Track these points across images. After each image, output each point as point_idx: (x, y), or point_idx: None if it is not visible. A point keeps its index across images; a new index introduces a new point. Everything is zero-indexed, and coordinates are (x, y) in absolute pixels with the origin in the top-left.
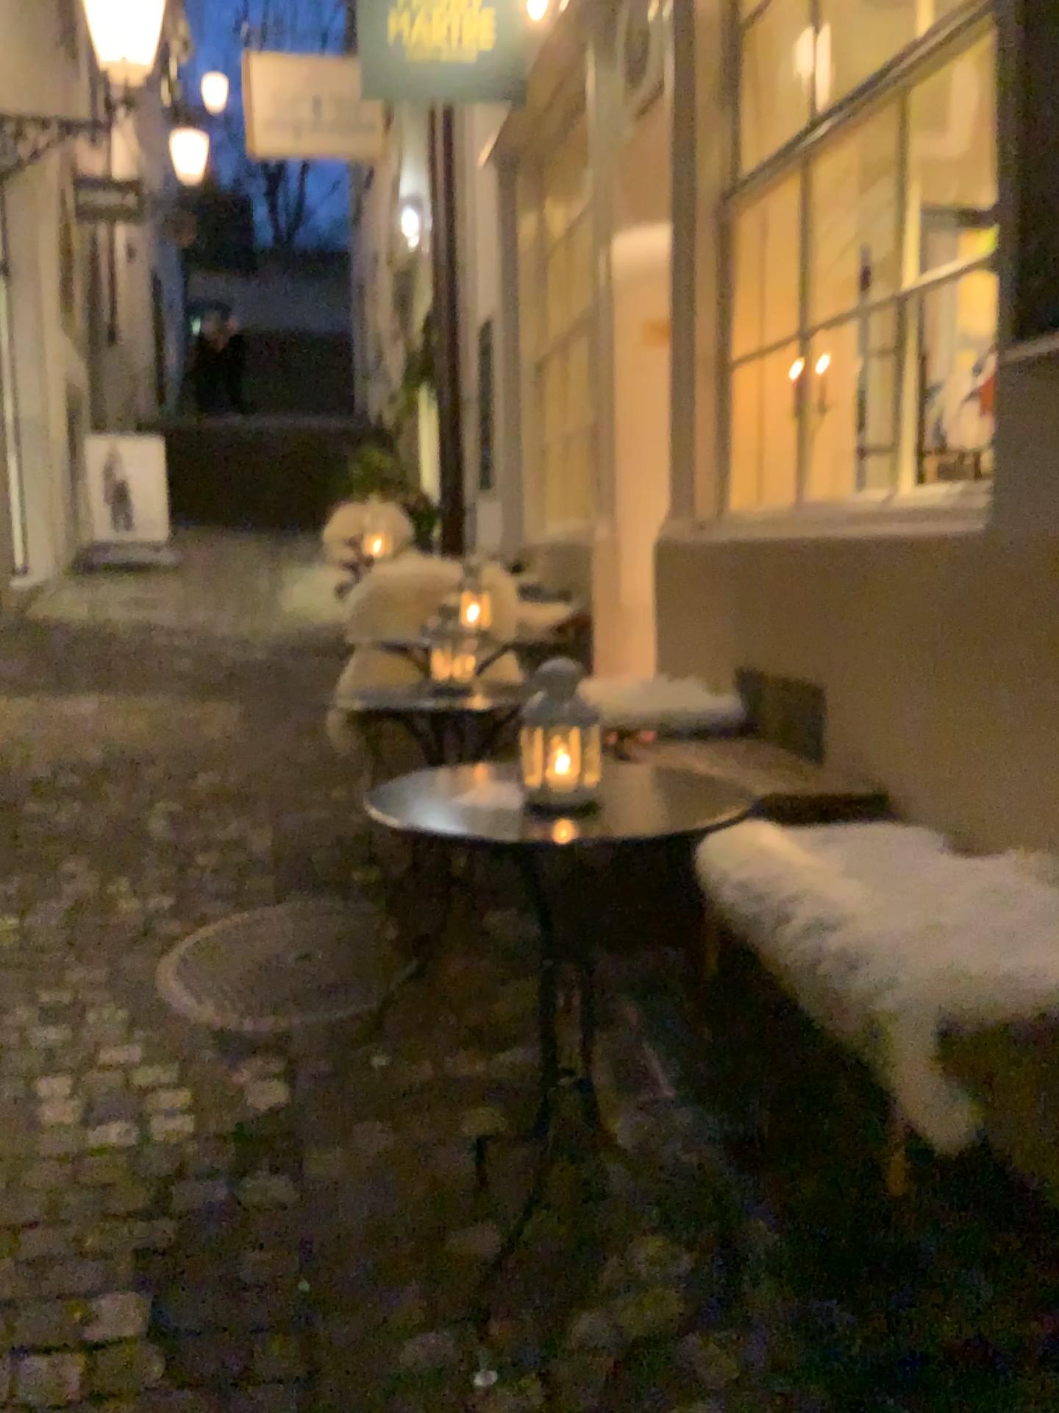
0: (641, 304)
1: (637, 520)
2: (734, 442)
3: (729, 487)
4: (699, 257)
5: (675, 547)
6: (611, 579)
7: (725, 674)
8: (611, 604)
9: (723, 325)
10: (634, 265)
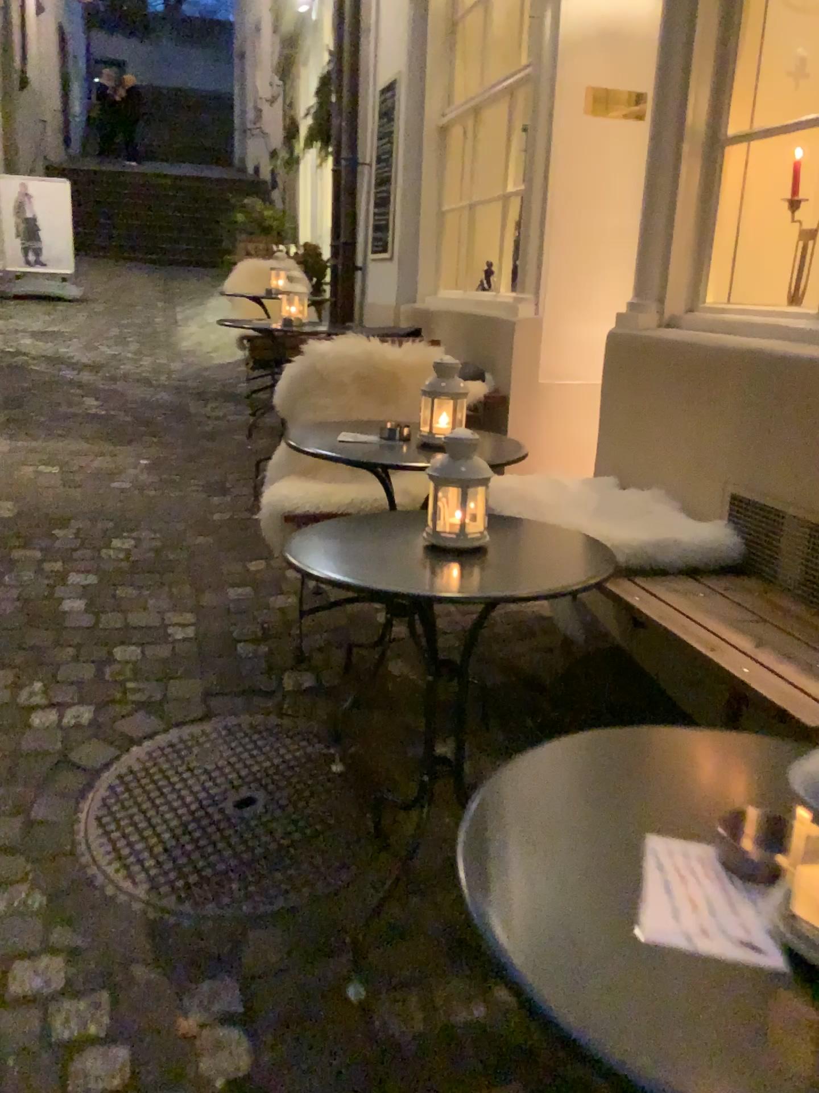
0: (589, 70)
1: (565, 302)
2: (717, 232)
3: (703, 283)
4: (698, 12)
5: (642, 345)
6: (527, 357)
7: (706, 496)
8: (527, 384)
9: (721, 96)
10: (584, 26)
